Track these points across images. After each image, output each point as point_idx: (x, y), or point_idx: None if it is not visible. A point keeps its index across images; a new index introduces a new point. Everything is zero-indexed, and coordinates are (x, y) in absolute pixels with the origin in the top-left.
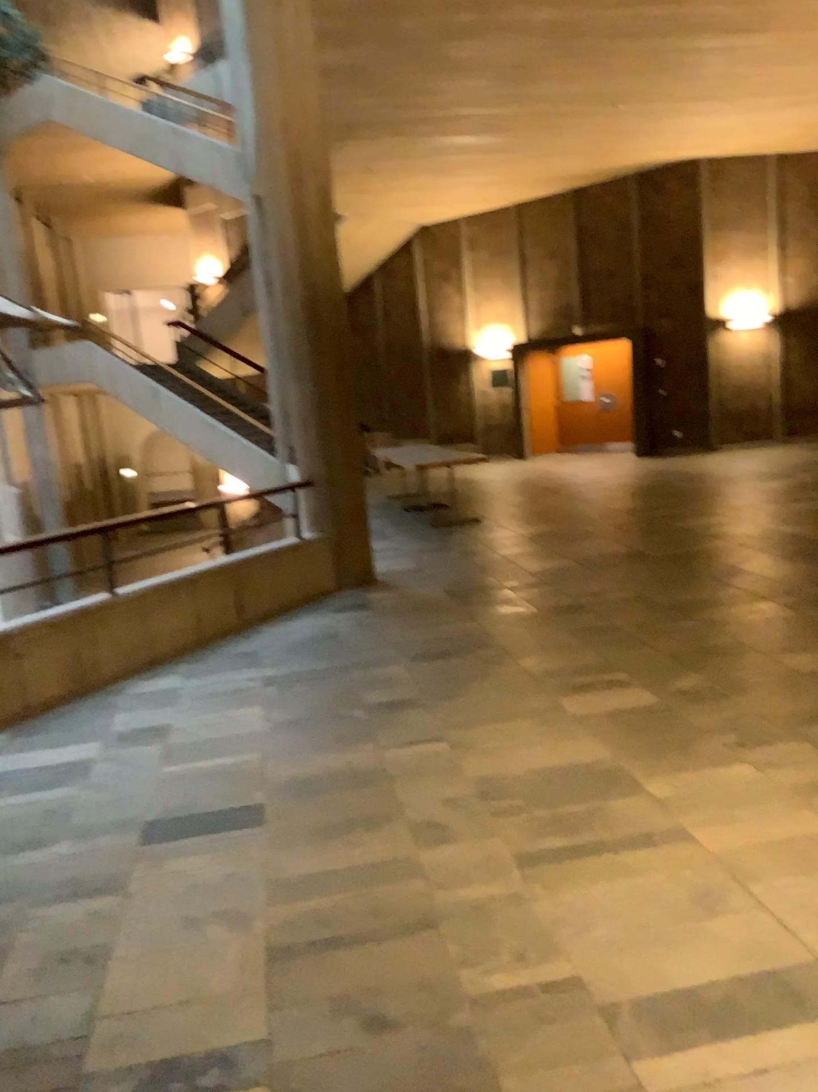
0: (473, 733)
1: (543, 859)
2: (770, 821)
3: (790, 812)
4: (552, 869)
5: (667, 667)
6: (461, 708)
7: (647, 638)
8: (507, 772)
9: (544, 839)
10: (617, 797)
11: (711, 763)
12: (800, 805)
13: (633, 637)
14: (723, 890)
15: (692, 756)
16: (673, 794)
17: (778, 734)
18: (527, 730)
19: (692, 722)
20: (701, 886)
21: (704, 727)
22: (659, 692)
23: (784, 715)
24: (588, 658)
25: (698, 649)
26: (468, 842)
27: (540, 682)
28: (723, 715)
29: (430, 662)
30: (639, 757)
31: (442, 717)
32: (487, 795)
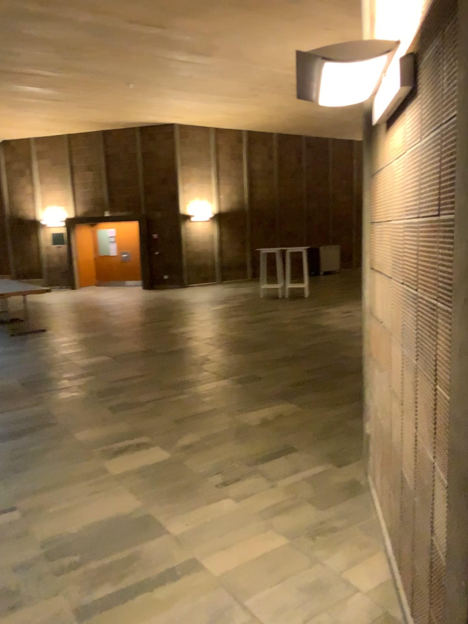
0: (39, 499)
1: (97, 611)
2: (251, 544)
3: (262, 534)
4: (105, 619)
5: (174, 431)
6: (31, 478)
7: (159, 411)
8: (67, 532)
9: (97, 591)
10: (149, 541)
11: (209, 502)
12: (267, 528)
13: (151, 411)
14: (229, 612)
15: (196, 498)
16: (187, 532)
17: (246, 475)
18: (81, 492)
19: (193, 471)
20: (215, 611)
21: (201, 475)
22: (170, 451)
23: (248, 460)
24: (122, 428)
25: (192, 416)
26: (35, 606)
27: (90, 450)
28: (212, 464)
29: (6, 442)
30: (162, 504)
31: (15, 488)
32: (51, 556)
